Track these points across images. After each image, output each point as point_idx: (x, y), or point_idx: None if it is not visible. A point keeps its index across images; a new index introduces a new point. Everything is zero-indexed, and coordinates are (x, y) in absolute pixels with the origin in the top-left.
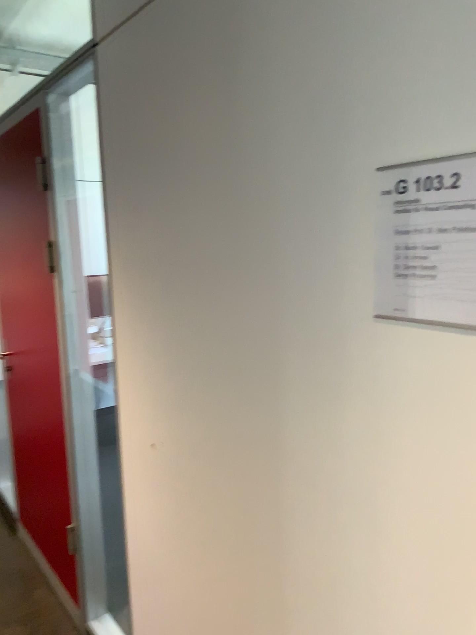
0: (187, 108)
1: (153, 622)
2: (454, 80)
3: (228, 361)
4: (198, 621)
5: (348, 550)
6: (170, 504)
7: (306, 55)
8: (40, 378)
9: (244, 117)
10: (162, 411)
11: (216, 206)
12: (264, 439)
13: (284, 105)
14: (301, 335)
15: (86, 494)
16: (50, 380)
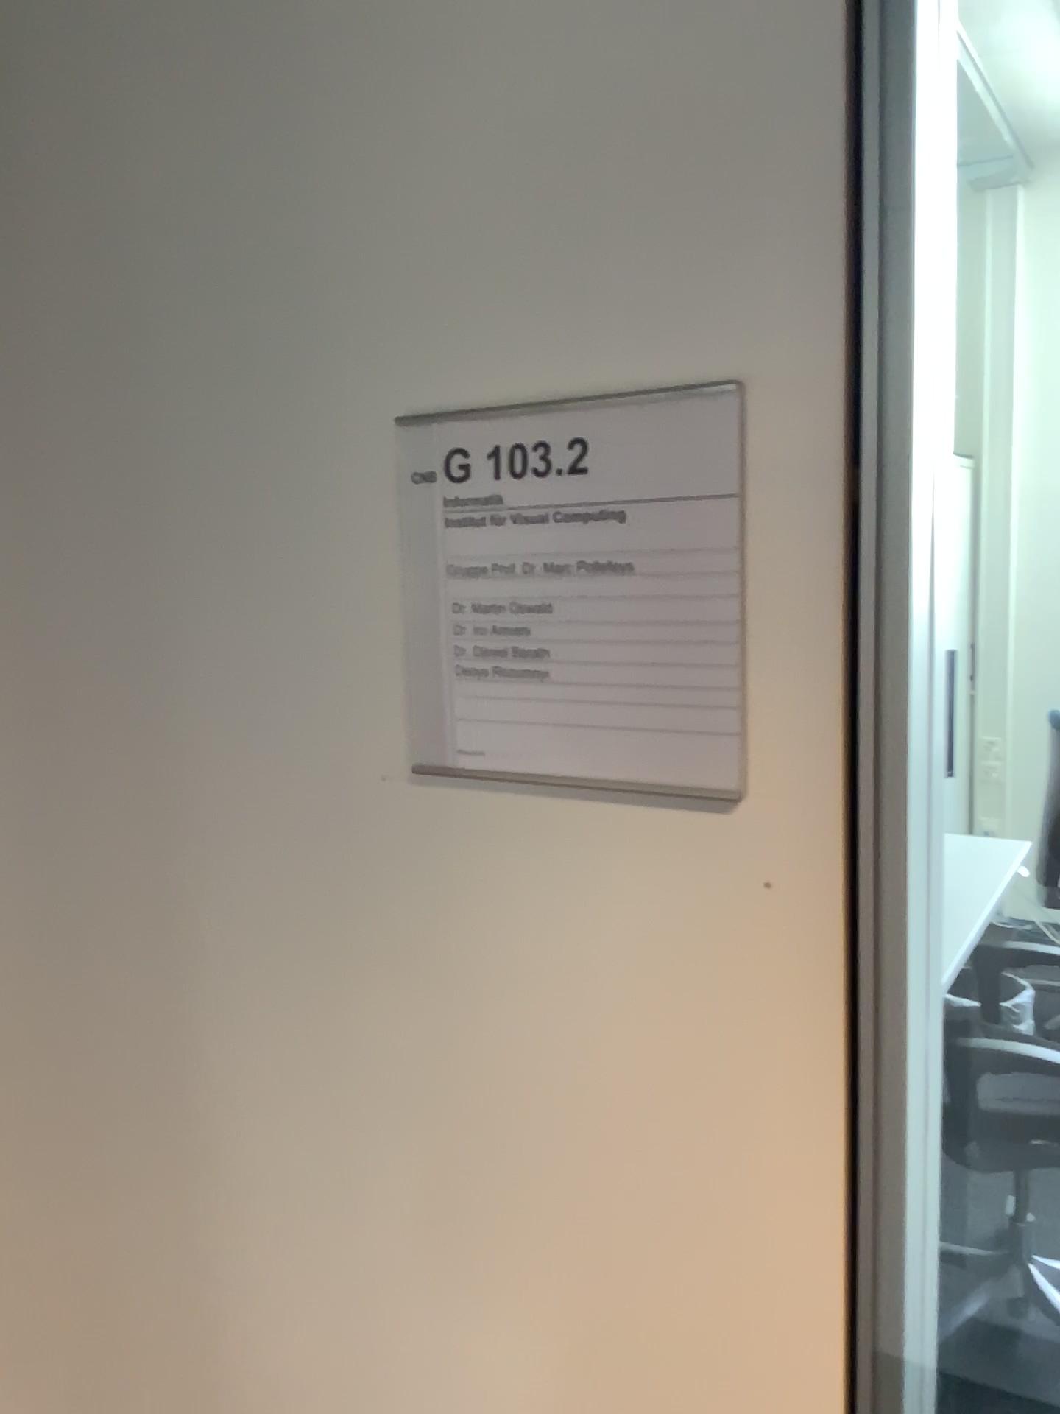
0: None
1: None
2: (565, 216)
3: (16, 913)
4: None
5: (372, 1362)
6: None
7: (193, 116)
8: None
9: (26, 261)
10: None
11: None
12: (132, 1108)
13: (140, 238)
14: (218, 834)
15: None
16: None
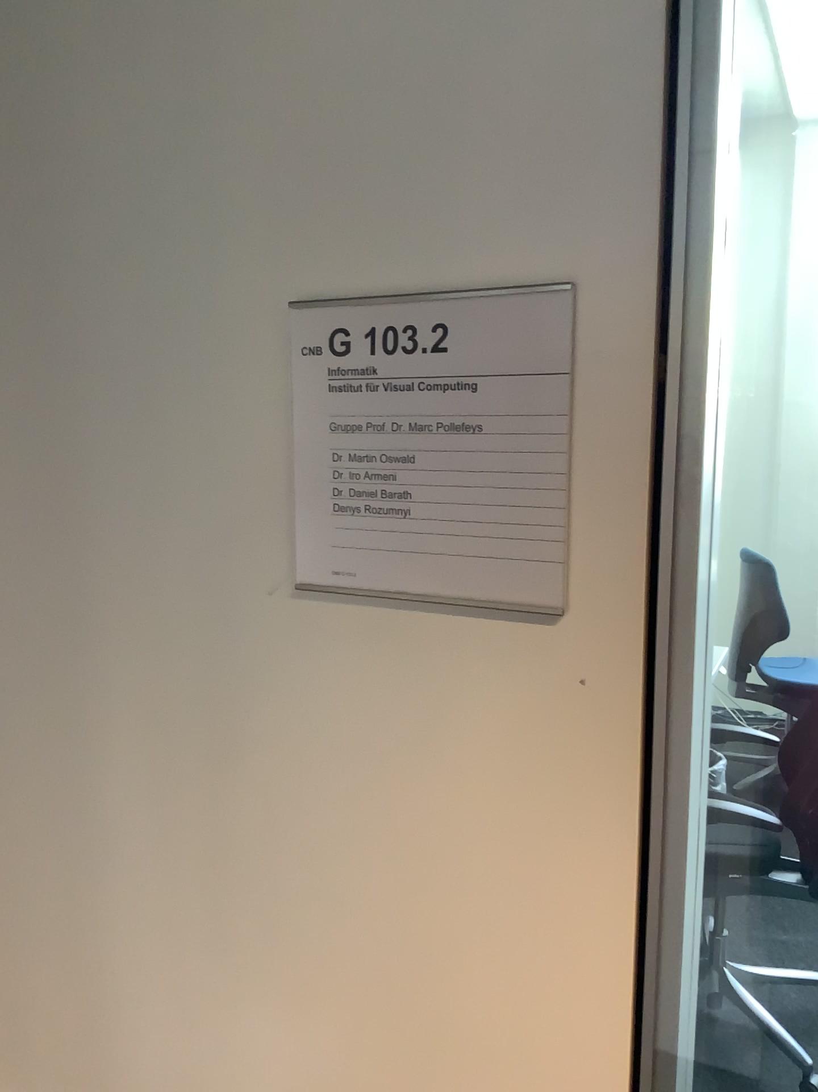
0: None
1: None
2: (433, 152)
3: None
4: None
5: (250, 1048)
6: None
7: (129, 56)
8: None
9: None
10: None
11: None
12: (56, 850)
13: (83, 152)
14: (135, 631)
15: None
16: None
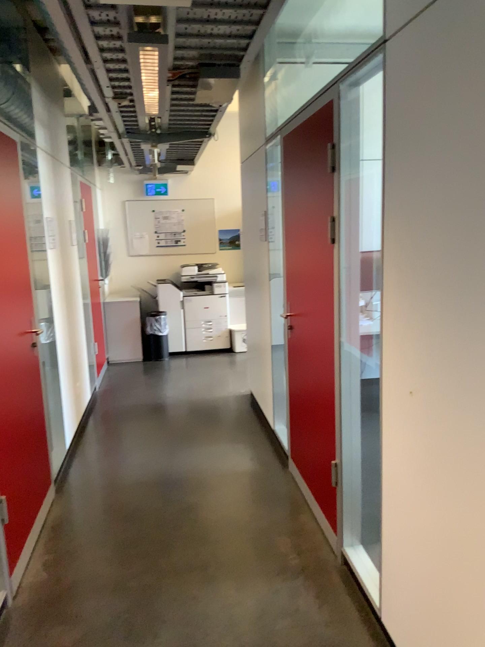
0: (464, 90)
1: (401, 548)
2: None
3: None
4: (441, 548)
5: None
6: (423, 444)
7: None
8: (317, 335)
9: None
10: (422, 361)
11: (484, 177)
12: None
13: None
14: None
15: (349, 437)
16: (326, 337)
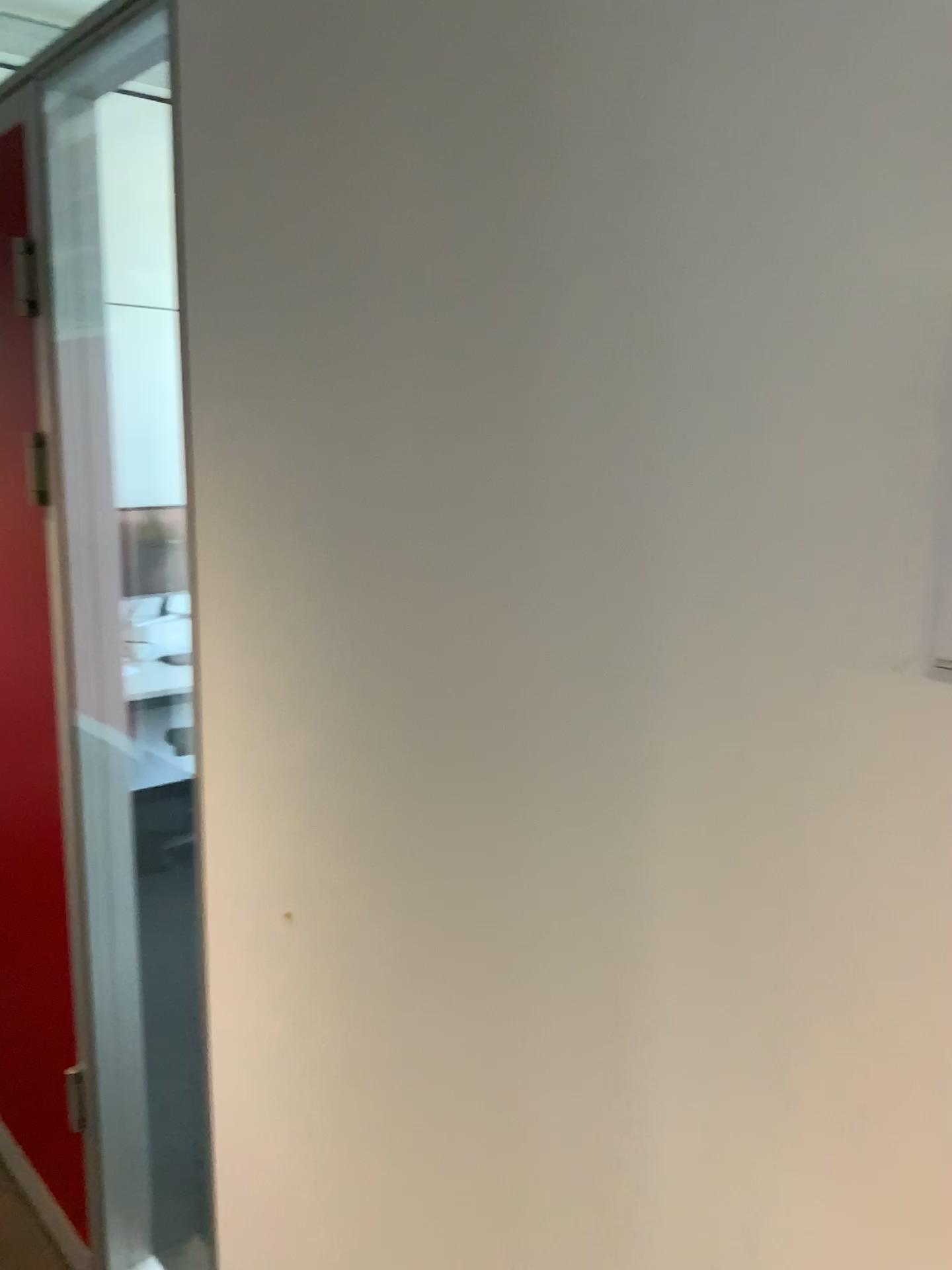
0: (420, 129)
1: None
2: None
3: (503, 743)
4: None
5: (817, 1215)
6: (325, 1052)
7: None
8: None
9: (583, 154)
10: (314, 842)
11: (490, 372)
12: (594, 931)
13: (705, 125)
14: (715, 697)
15: (103, 1003)
16: (24, 746)
